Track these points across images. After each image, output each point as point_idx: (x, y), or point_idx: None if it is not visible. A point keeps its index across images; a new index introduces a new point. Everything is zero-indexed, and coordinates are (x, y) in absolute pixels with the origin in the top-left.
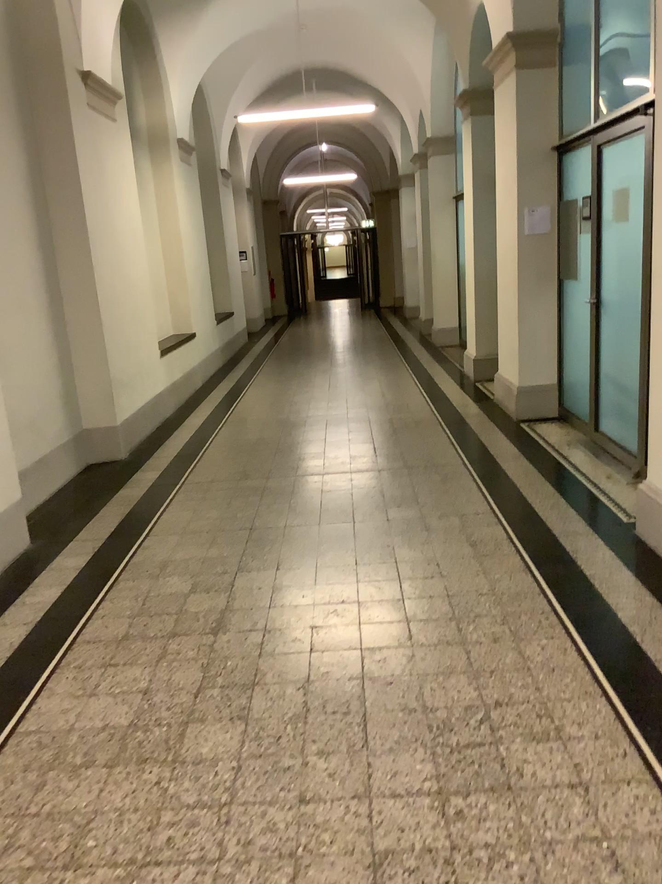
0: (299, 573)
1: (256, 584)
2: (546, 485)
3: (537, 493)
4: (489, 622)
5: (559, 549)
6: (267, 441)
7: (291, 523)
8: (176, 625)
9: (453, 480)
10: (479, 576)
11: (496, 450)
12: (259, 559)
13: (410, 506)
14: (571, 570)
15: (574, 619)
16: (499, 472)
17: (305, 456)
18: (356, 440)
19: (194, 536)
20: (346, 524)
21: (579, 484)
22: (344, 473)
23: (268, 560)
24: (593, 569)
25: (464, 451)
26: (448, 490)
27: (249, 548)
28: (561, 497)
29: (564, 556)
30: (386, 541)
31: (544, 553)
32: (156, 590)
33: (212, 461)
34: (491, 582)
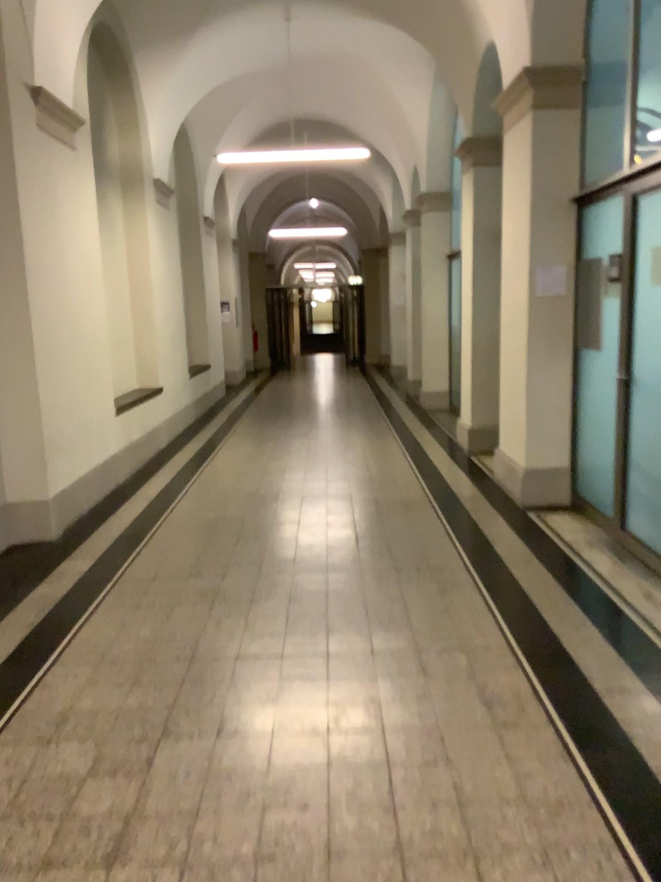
0: (247, 739)
1: (185, 759)
2: (571, 606)
3: (564, 620)
4: (522, 862)
5: (605, 717)
6: (229, 523)
7: (245, 649)
8: (56, 840)
9: (453, 592)
10: (500, 763)
11: (505, 550)
12: (195, 710)
13: (400, 629)
14: (629, 759)
15: (650, 863)
16: (511, 583)
17: (273, 547)
18: (334, 528)
19: (116, 666)
20: (317, 655)
21: (613, 606)
22: (318, 575)
23: (207, 714)
24: (660, 758)
25: (464, 549)
26: (448, 606)
27: (185, 693)
28: (595, 627)
29: (615, 731)
30: (368, 688)
31: (586, 723)
32: (41, 766)
33: (159, 547)
34: (517, 775)
